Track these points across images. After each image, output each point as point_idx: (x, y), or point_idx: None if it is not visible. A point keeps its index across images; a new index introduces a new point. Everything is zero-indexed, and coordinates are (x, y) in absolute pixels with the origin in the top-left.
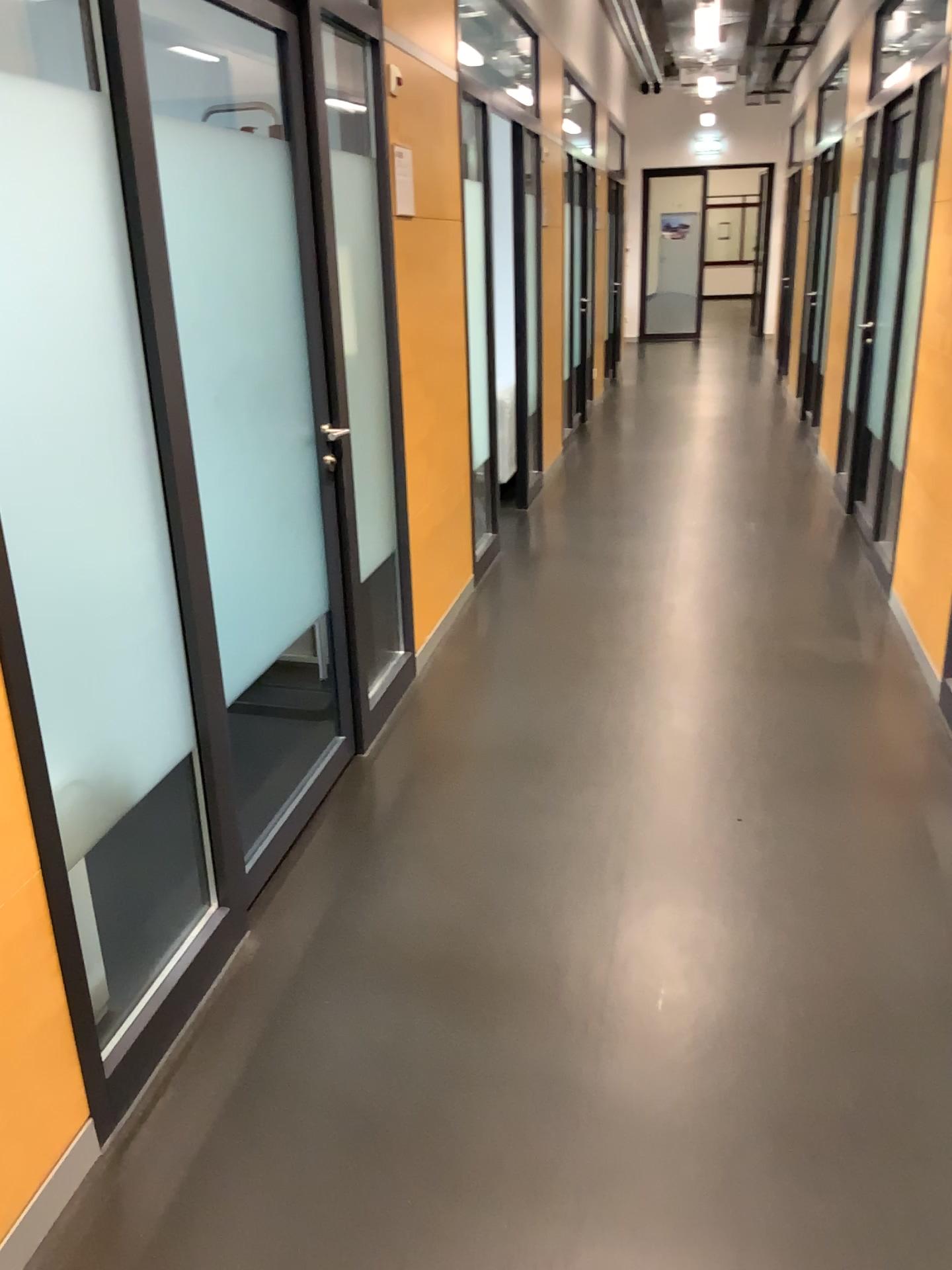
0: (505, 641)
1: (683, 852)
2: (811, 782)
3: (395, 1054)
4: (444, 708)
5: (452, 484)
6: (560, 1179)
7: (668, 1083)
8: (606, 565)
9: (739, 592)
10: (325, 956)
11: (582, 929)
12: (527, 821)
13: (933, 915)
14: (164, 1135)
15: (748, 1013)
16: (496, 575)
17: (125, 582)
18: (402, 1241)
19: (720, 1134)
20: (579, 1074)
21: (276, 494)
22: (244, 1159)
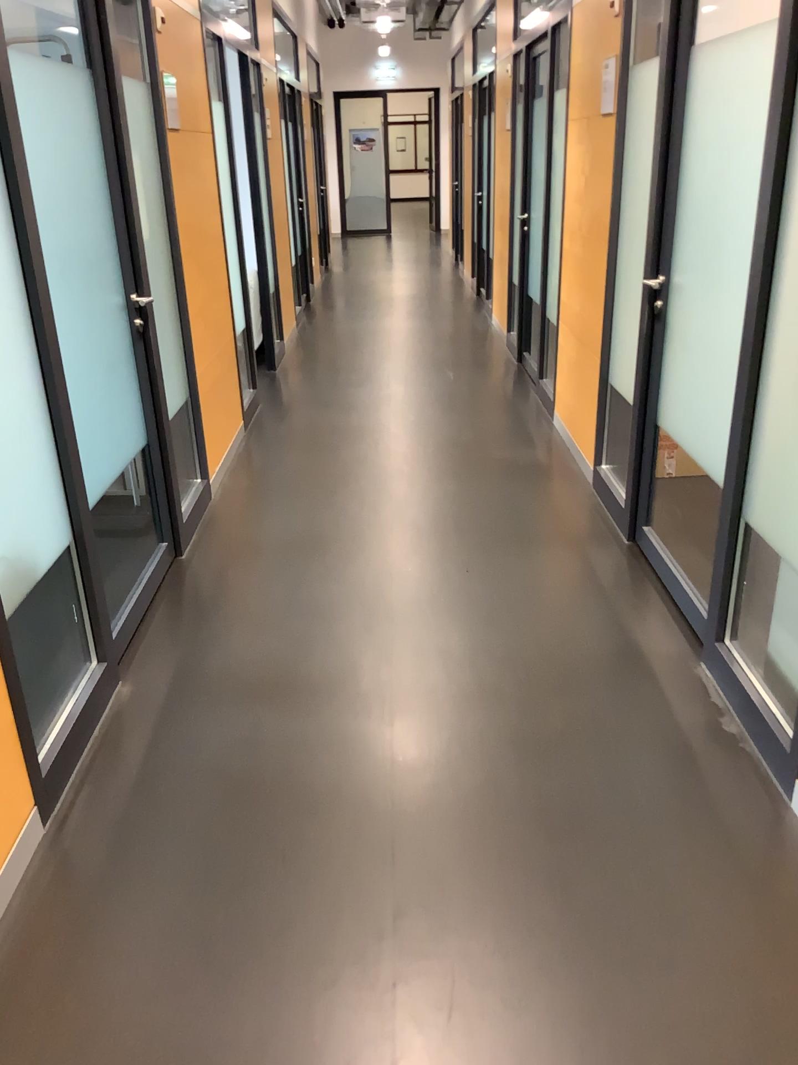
0: (276, 468)
1: (431, 595)
2: (513, 542)
3: (250, 740)
4: (237, 518)
5: (223, 346)
6: (379, 794)
7: (442, 730)
8: (344, 408)
9: (447, 421)
10: (183, 689)
11: (368, 649)
12: (316, 587)
13: (601, 613)
14: (91, 812)
15: (488, 684)
16: (260, 421)
17: (19, 410)
18: (279, 843)
19: (479, 754)
20: (381, 734)
21: (105, 349)
22: (155, 816)
